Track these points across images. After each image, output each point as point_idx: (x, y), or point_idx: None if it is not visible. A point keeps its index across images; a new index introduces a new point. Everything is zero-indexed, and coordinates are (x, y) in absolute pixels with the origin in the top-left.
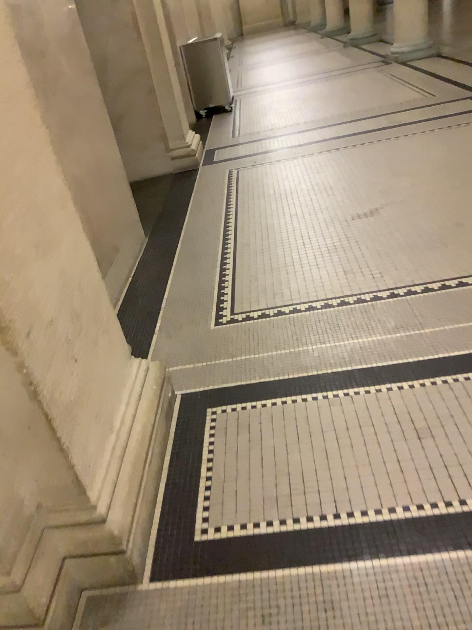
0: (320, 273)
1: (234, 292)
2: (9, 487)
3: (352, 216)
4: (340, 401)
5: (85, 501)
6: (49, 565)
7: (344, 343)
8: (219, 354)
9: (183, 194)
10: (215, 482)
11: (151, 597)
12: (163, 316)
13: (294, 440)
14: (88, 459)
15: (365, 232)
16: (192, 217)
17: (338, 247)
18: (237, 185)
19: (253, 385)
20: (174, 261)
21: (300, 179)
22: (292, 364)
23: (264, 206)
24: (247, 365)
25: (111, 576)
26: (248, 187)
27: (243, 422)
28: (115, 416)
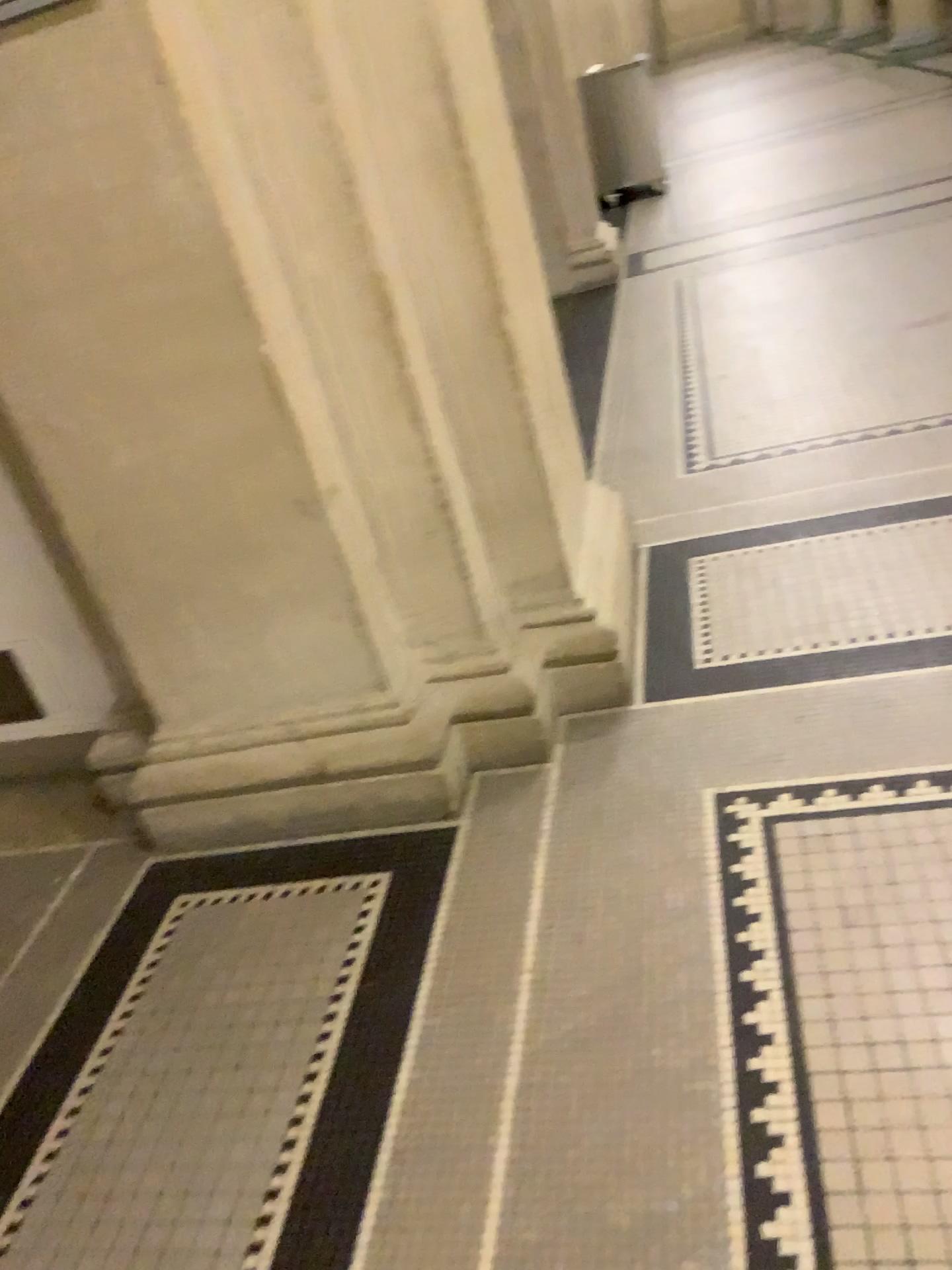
0: (853, 401)
1: (714, 434)
2: (496, 565)
3: (904, 326)
4: (893, 535)
5: (574, 598)
6: (542, 657)
7: (896, 475)
8: (704, 501)
9: (603, 320)
10: (721, 619)
11: (657, 711)
12: (606, 469)
13: (828, 575)
14: (576, 552)
15: (927, 345)
16: (625, 349)
17: (882, 367)
18: (696, 300)
19: (760, 528)
20: (608, 406)
21: (808, 284)
22: (818, 504)
23: (748, 324)
24: (748, 509)
25: (603, 695)
26: (716, 301)
27: (750, 565)
28: (593, 525)
